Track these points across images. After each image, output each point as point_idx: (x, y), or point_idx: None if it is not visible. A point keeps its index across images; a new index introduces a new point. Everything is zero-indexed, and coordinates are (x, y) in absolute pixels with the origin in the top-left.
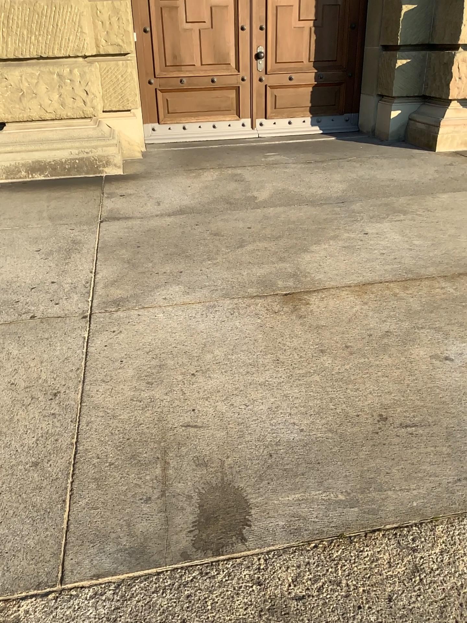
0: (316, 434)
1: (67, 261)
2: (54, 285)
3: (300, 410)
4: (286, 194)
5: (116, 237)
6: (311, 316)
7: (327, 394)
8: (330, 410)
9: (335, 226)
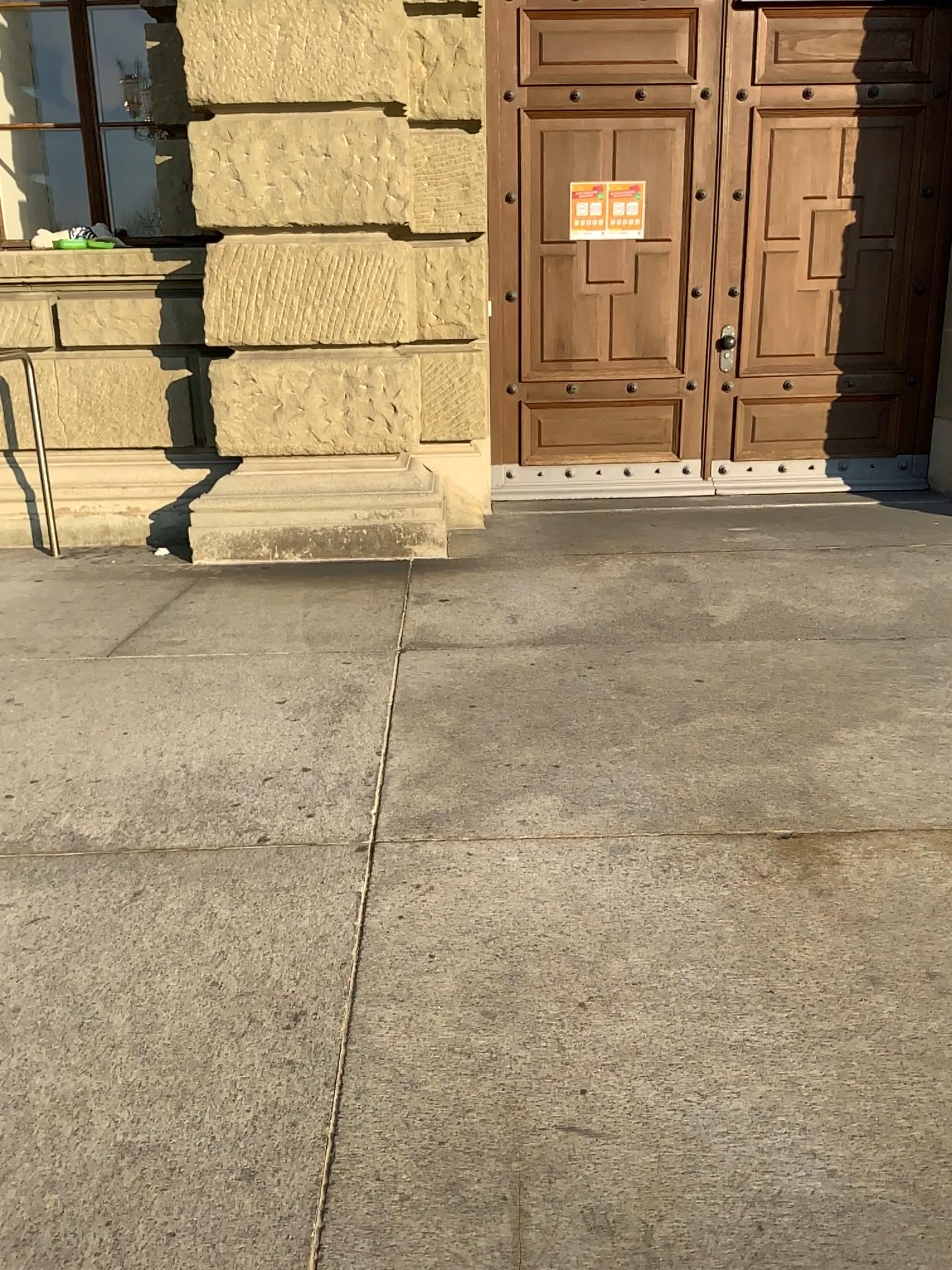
0: (867, 1187)
1: (334, 730)
2: (305, 778)
3: (827, 1120)
4: (779, 617)
5: (432, 685)
6: (843, 894)
7: (890, 1088)
8: (898, 1130)
9: (887, 691)
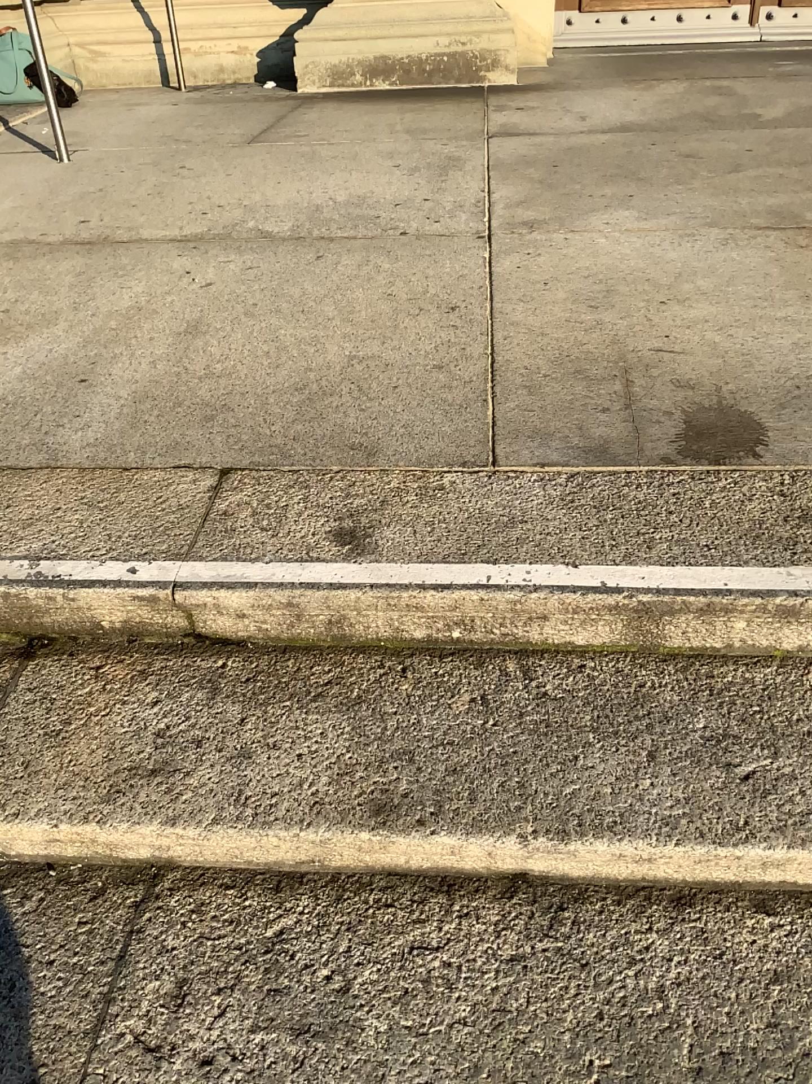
0: None
1: (443, 182)
2: (426, 205)
3: None
4: None
5: (518, 157)
6: None
7: None
8: None
9: None
